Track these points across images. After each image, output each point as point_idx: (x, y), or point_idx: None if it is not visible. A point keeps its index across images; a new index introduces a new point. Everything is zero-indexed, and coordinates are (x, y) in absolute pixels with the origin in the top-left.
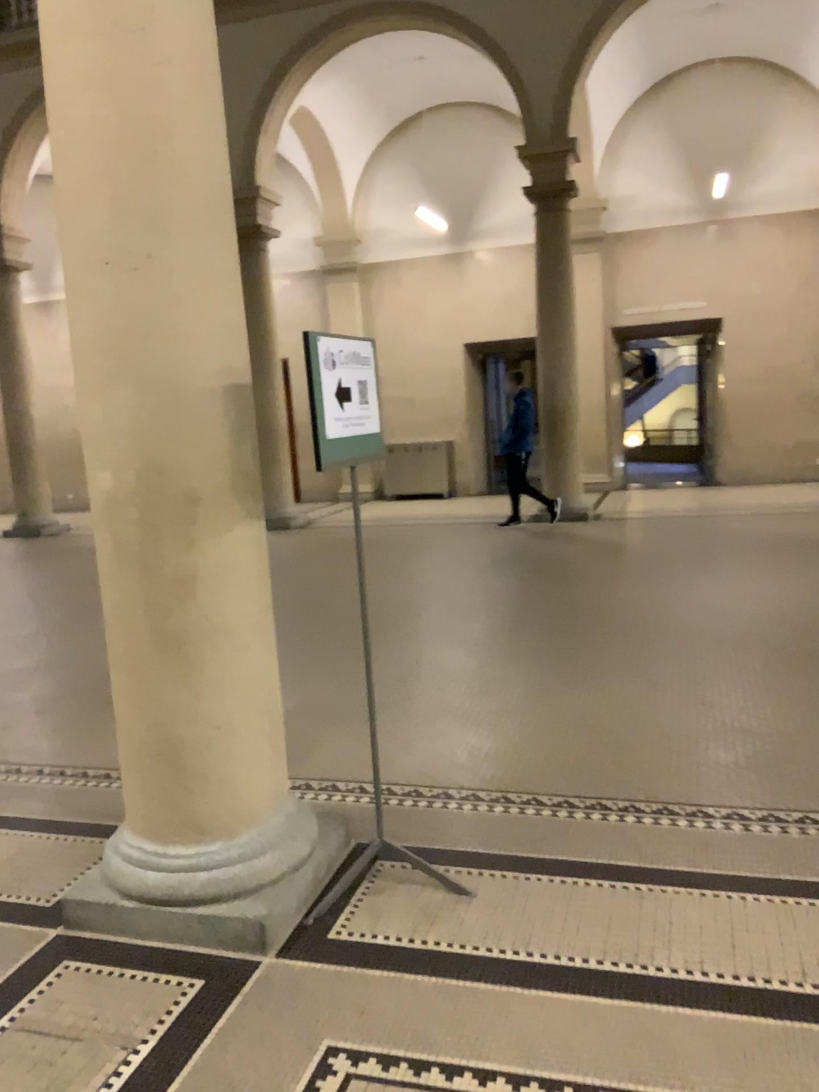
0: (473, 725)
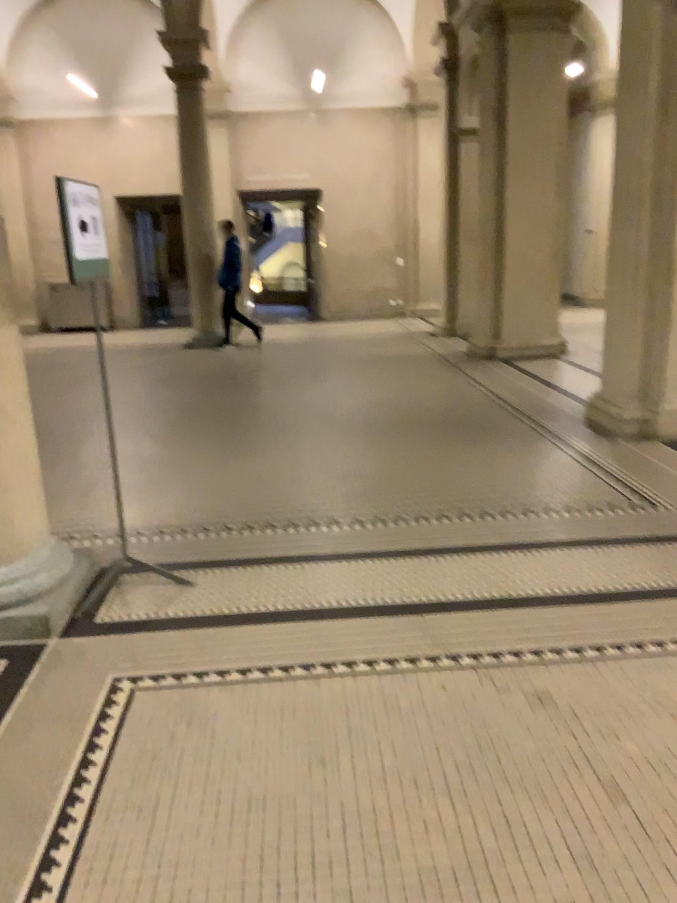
0: (160, 483)
